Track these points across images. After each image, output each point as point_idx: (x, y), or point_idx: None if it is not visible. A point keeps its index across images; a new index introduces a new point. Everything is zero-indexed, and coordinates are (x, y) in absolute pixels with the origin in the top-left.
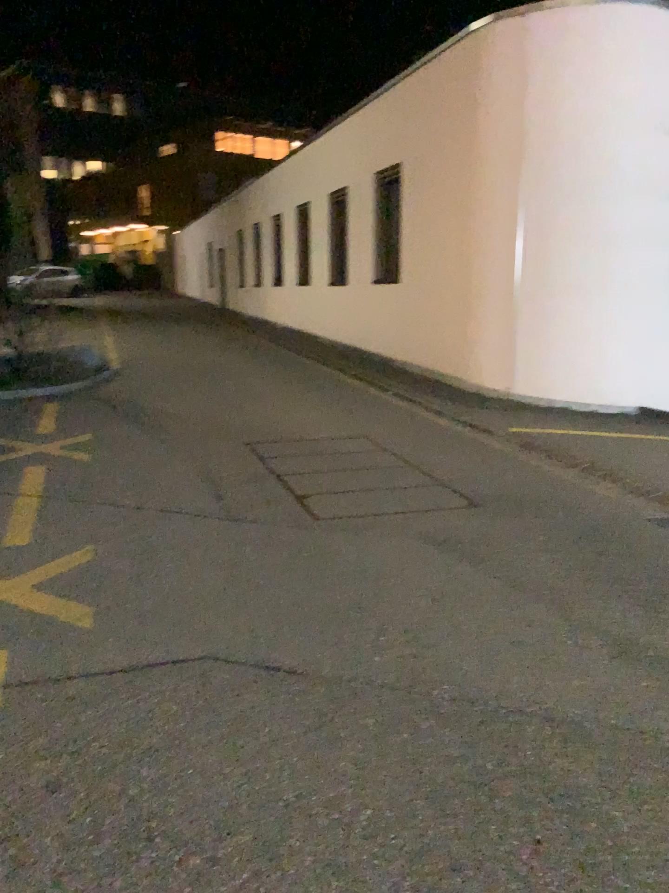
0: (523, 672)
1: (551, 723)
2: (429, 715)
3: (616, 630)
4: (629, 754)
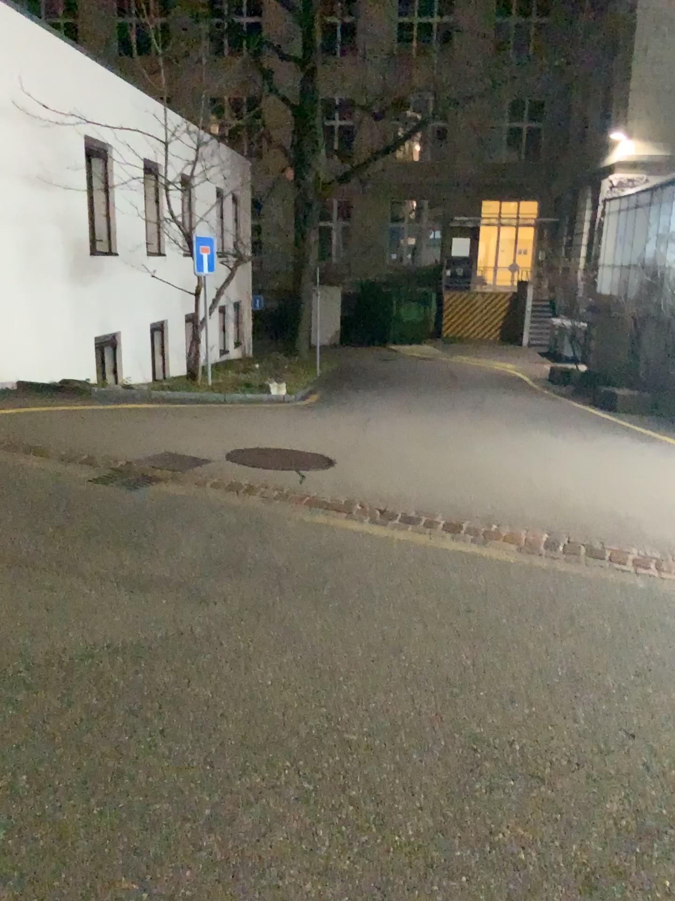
0: (78, 626)
1: (124, 652)
2: (25, 687)
3: (126, 572)
4: (188, 650)
